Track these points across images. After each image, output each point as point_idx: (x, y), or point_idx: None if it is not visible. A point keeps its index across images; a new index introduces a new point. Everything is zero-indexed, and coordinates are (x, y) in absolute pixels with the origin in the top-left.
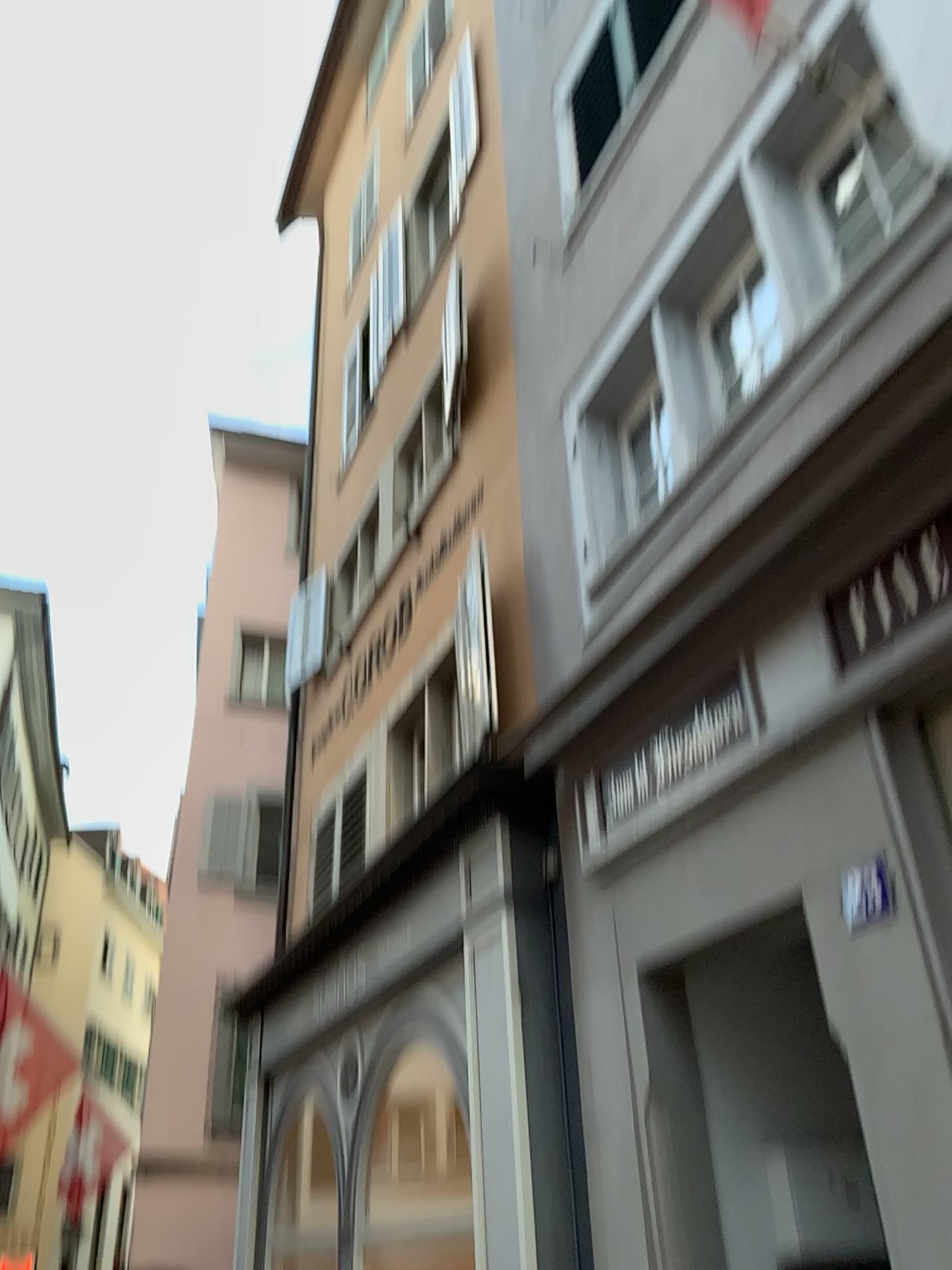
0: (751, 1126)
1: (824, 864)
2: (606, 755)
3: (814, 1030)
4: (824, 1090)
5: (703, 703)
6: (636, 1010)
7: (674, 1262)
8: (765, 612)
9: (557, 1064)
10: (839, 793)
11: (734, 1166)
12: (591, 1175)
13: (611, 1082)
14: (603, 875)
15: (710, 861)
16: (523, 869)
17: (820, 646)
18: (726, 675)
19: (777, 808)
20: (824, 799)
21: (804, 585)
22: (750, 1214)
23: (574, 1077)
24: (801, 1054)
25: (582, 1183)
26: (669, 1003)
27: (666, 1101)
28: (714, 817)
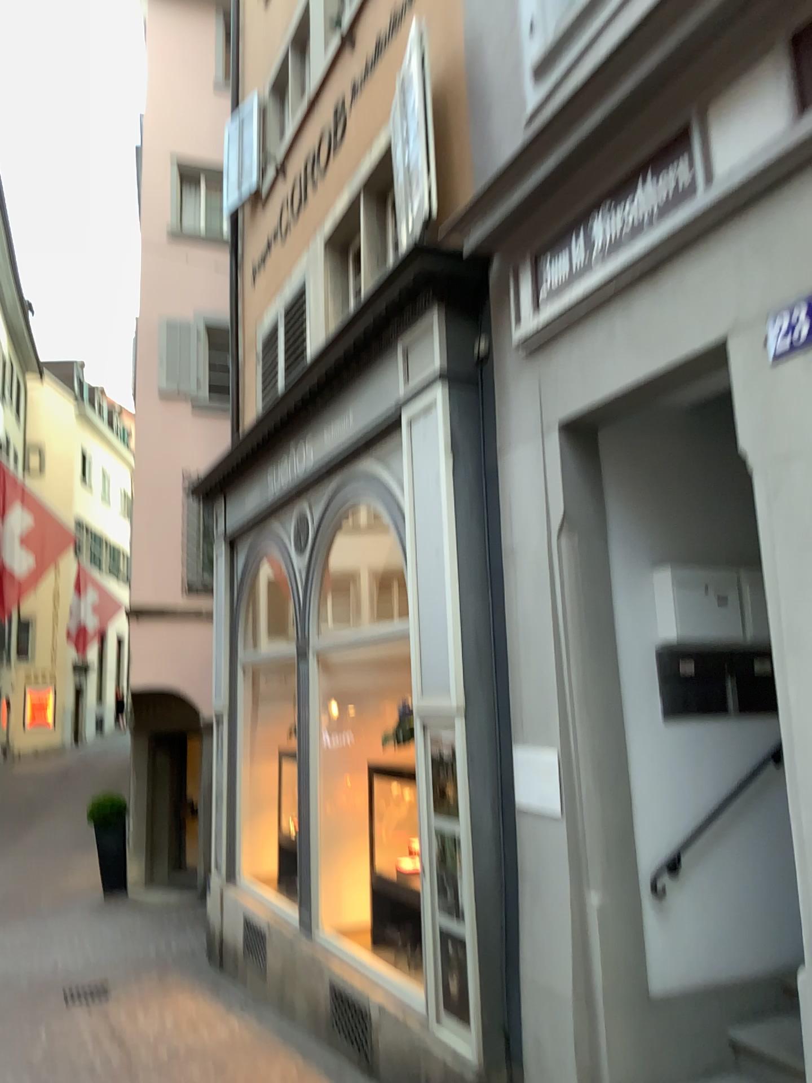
0: (645, 550)
1: (753, 309)
2: (542, 233)
3: (702, 480)
4: (706, 525)
5: (646, 168)
6: (557, 456)
7: (576, 645)
8: (726, 58)
9: (482, 508)
10: (779, 240)
11: (628, 578)
12: (508, 589)
13: (530, 516)
14: (531, 347)
15: (637, 322)
16: (457, 347)
17: (780, 90)
18: (673, 136)
19: (710, 264)
20: (762, 248)
21: (773, 21)
22: (639, 613)
23: (496, 517)
24: (690, 498)
25: (499, 596)
26: (585, 452)
27: (578, 528)
28: (646, 280)
